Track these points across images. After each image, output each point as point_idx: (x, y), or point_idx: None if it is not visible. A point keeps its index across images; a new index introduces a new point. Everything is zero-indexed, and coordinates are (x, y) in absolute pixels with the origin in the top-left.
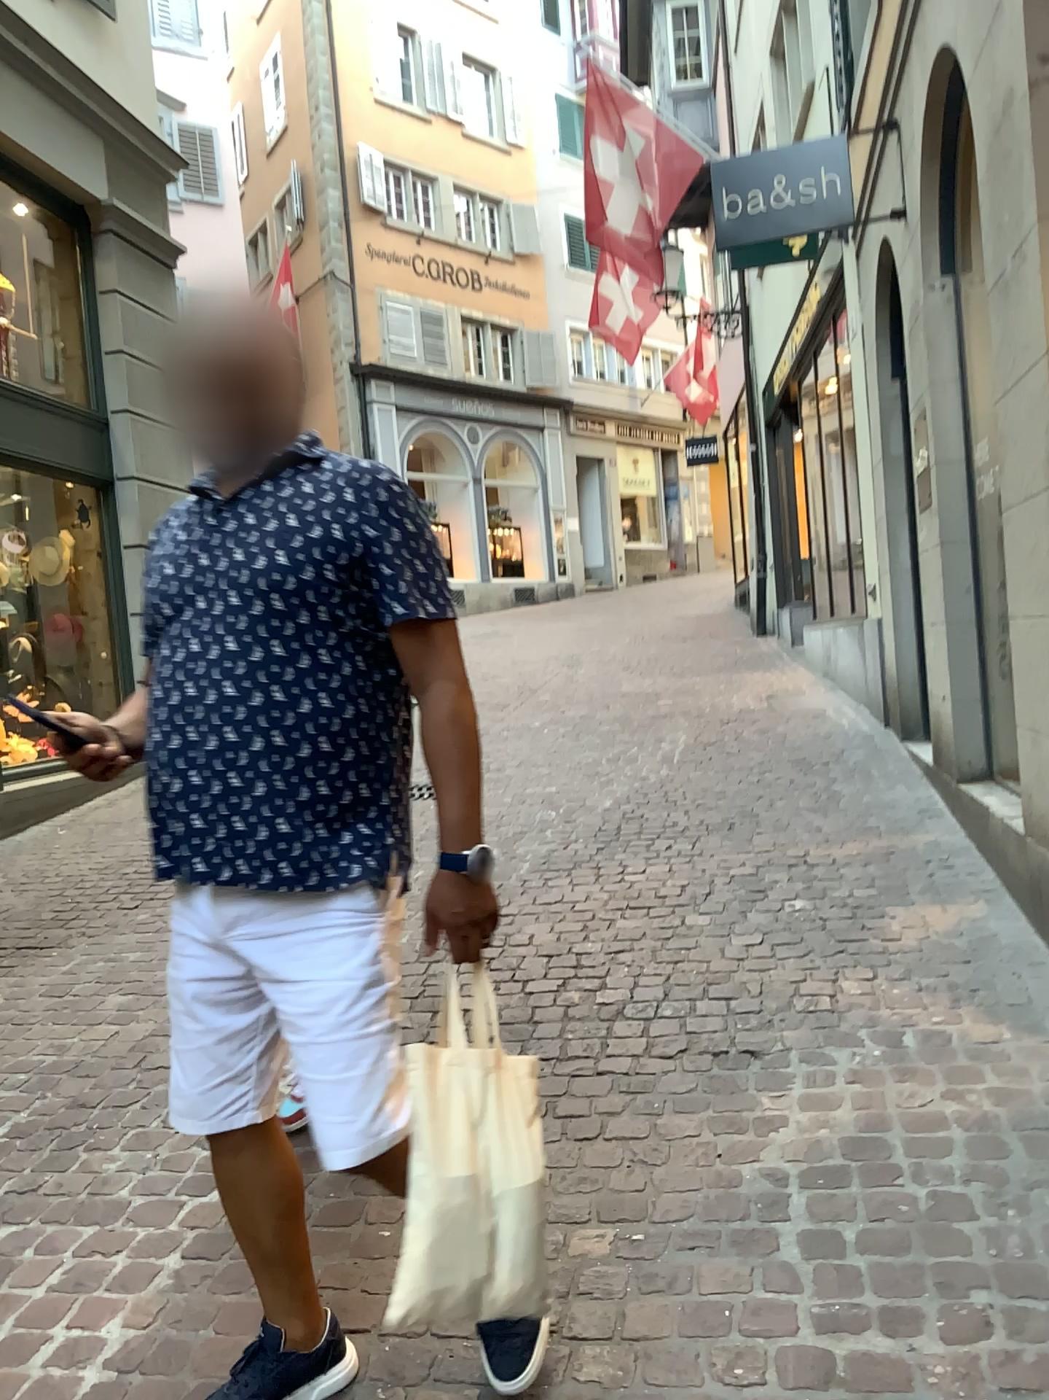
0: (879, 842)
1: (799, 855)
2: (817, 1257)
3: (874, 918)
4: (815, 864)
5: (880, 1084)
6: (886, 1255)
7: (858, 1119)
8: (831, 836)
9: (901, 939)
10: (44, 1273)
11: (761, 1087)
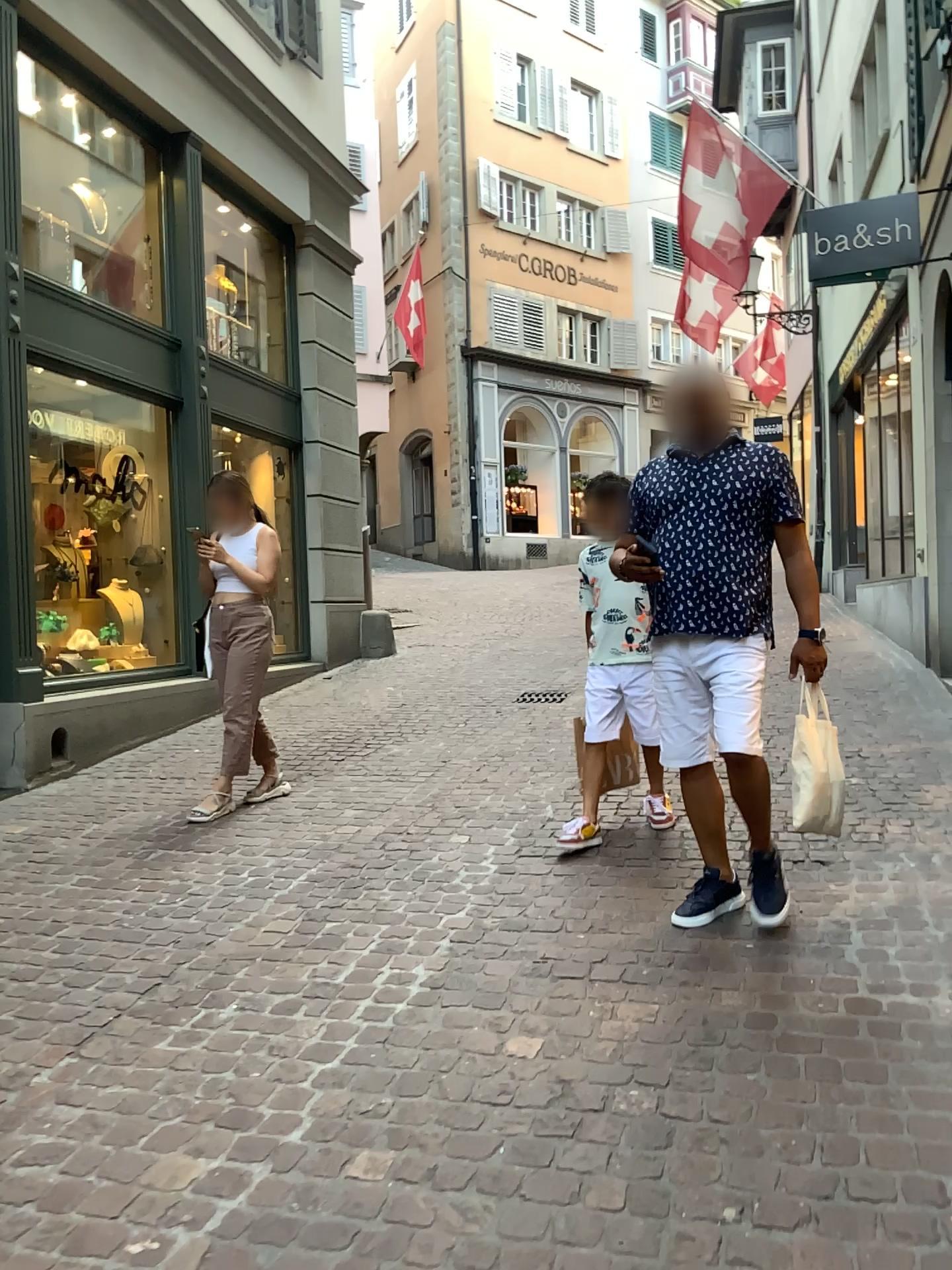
0: (918, 744)
1: (853, 750)
2: (869, 958)
3: (912, 790)
4: (867, 755)
5: (914, 880)
6: (915, 958)
7: (898, 896)
8: (879, 738)
9: (933, 804)
10: (367, 942)
11: (829, 878)
